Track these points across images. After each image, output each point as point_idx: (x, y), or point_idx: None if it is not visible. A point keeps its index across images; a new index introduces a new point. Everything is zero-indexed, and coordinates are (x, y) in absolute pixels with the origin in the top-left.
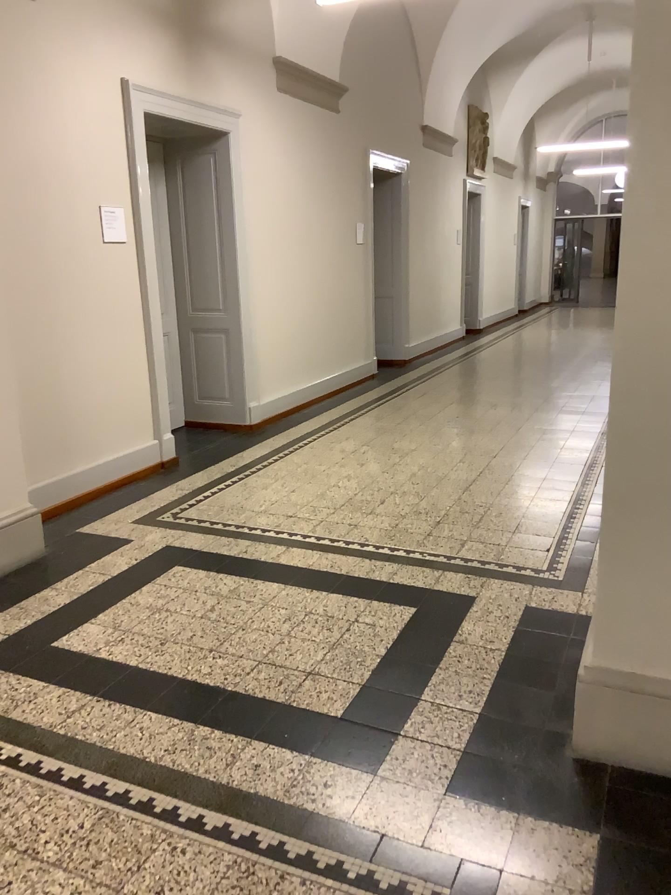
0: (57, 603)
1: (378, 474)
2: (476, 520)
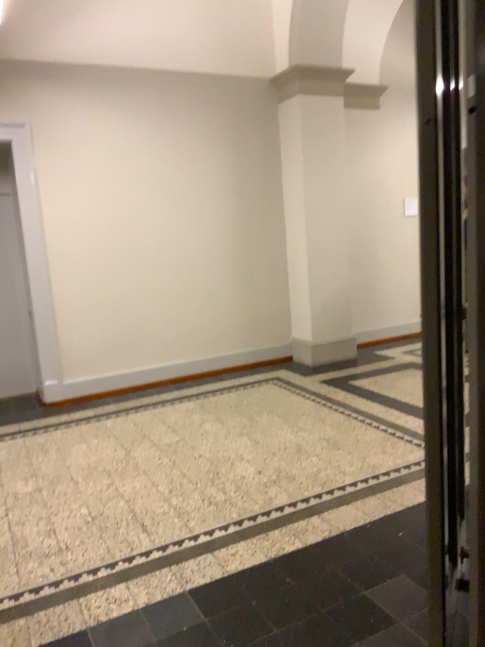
0: (354, 371)
1: None
2: None
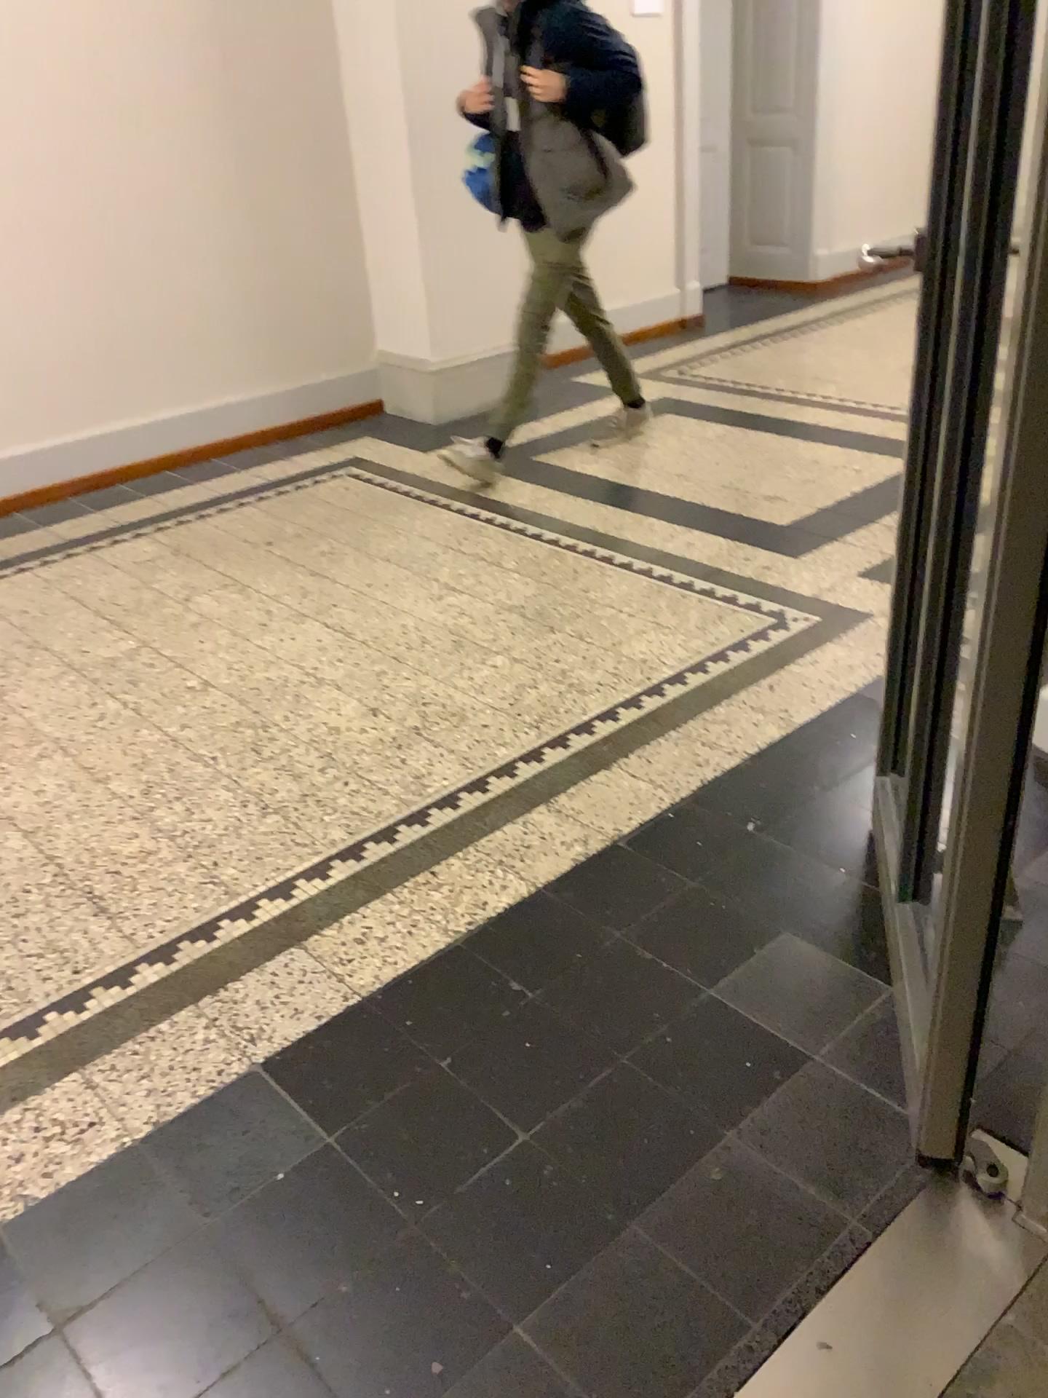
0: (537, 429)
1: None
2: None
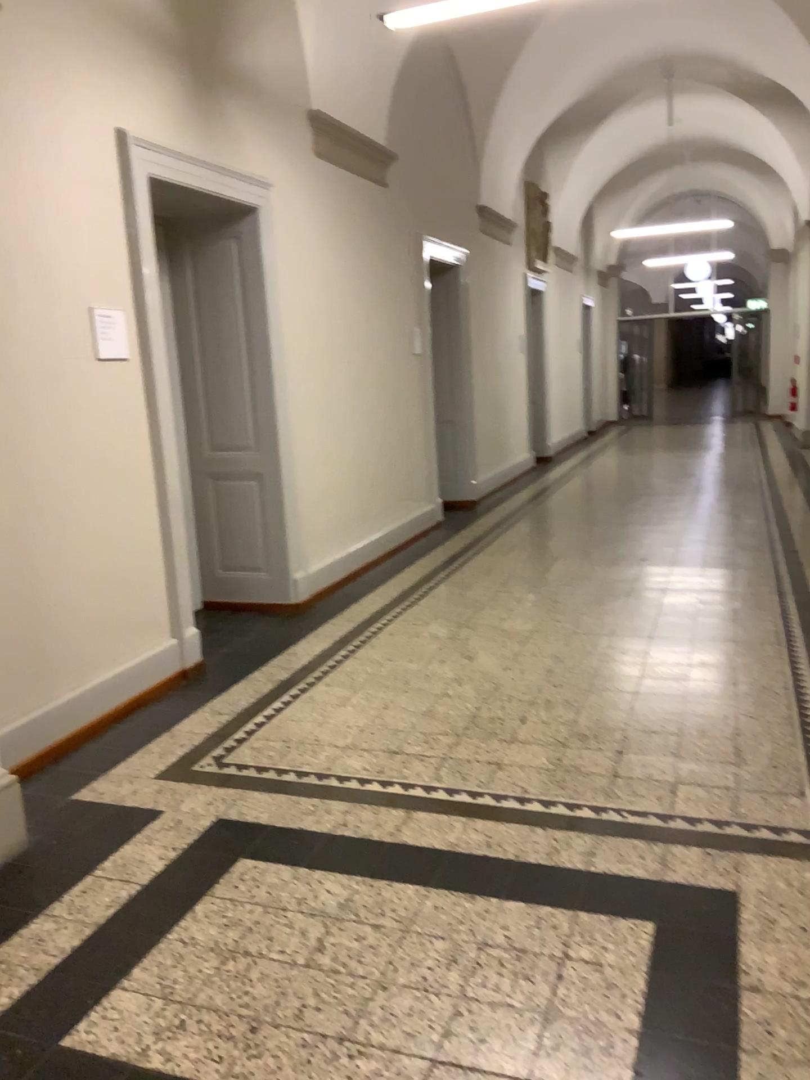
0: (58, 951)
1: (501, 673)
2: (673, 745)
